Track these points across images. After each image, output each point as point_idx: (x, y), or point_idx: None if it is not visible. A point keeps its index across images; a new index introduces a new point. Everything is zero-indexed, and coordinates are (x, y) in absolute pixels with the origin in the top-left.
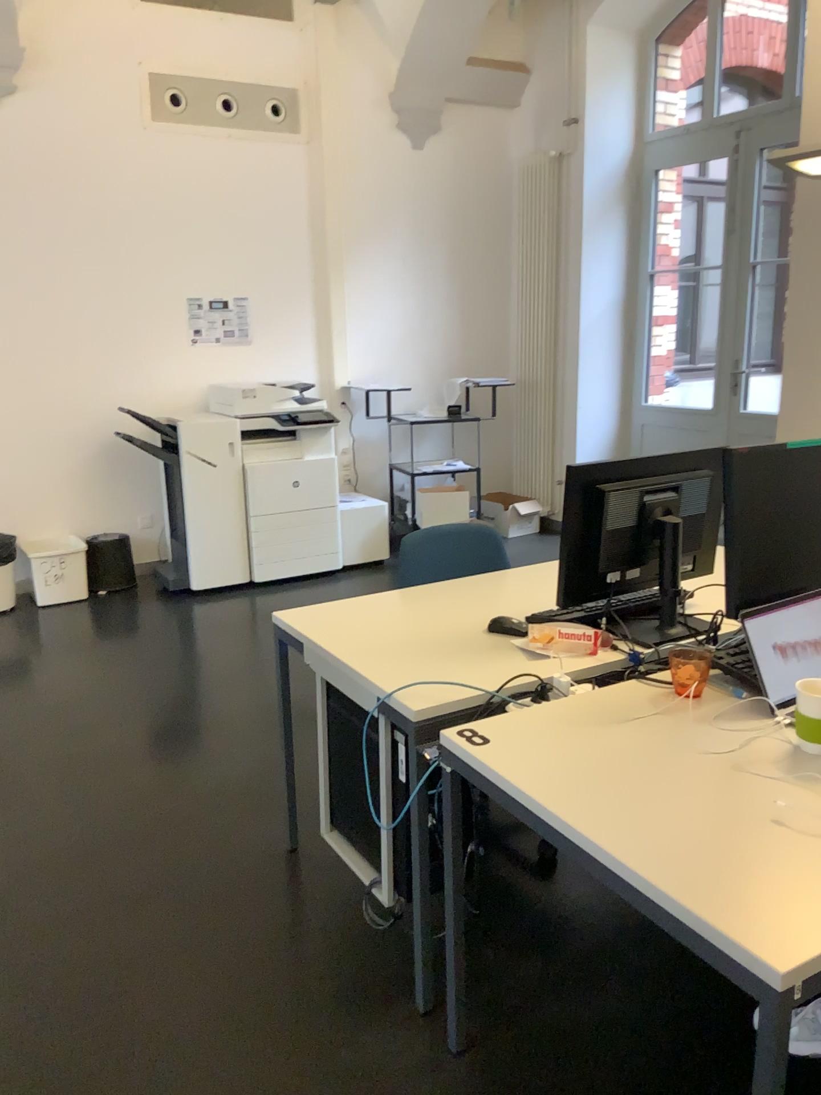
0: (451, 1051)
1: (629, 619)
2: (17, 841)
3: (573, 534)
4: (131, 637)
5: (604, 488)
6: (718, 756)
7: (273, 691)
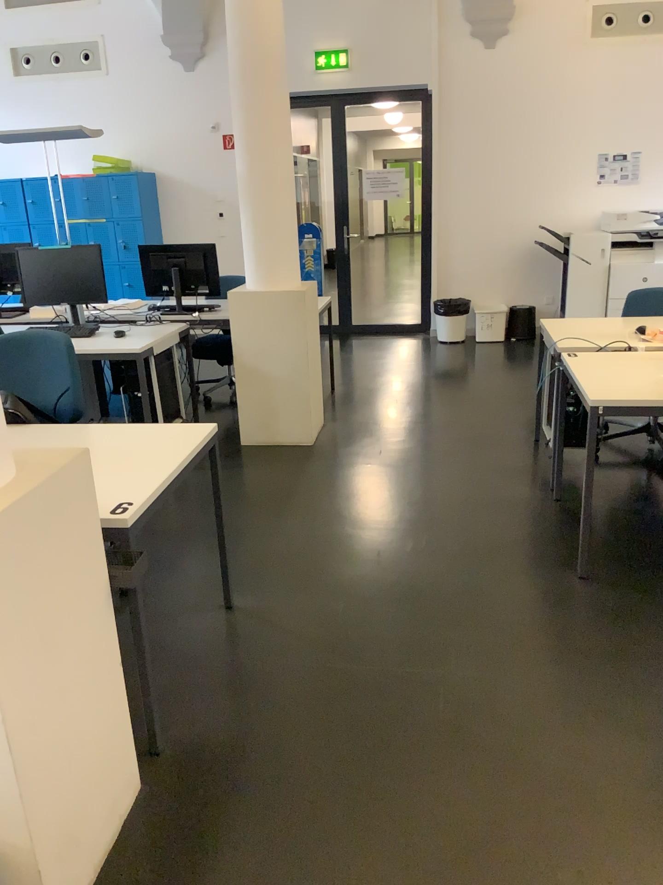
0: (555, 497)
1: None
2: (423, 415)
3: None
4: (516, 358)
5: None
6: None
7: None
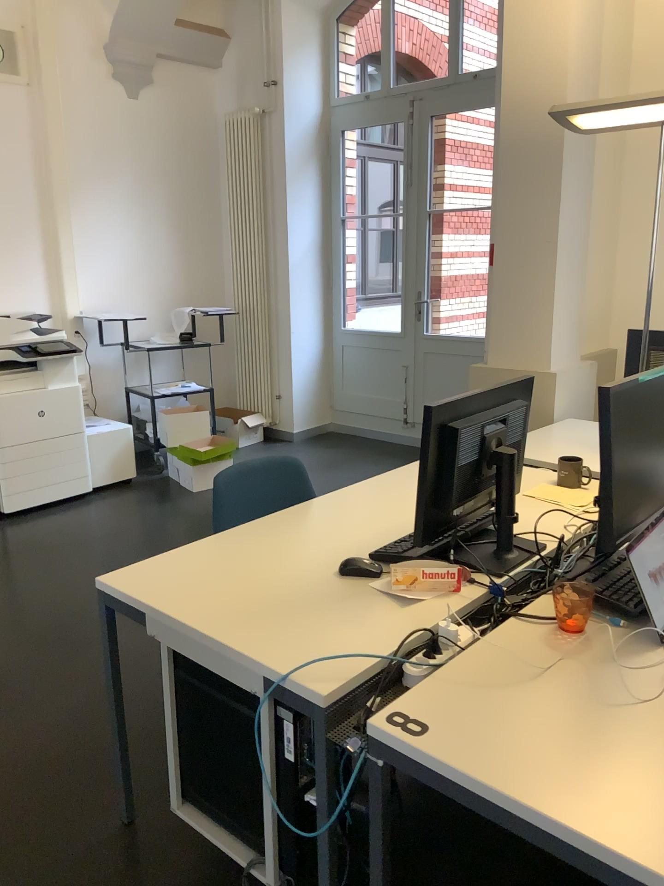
0: None
1: (468, 547)
2: None
3: (423, 473)
4: None
5: (451, 425)
6: (657, 705)
7: (54, 632)
